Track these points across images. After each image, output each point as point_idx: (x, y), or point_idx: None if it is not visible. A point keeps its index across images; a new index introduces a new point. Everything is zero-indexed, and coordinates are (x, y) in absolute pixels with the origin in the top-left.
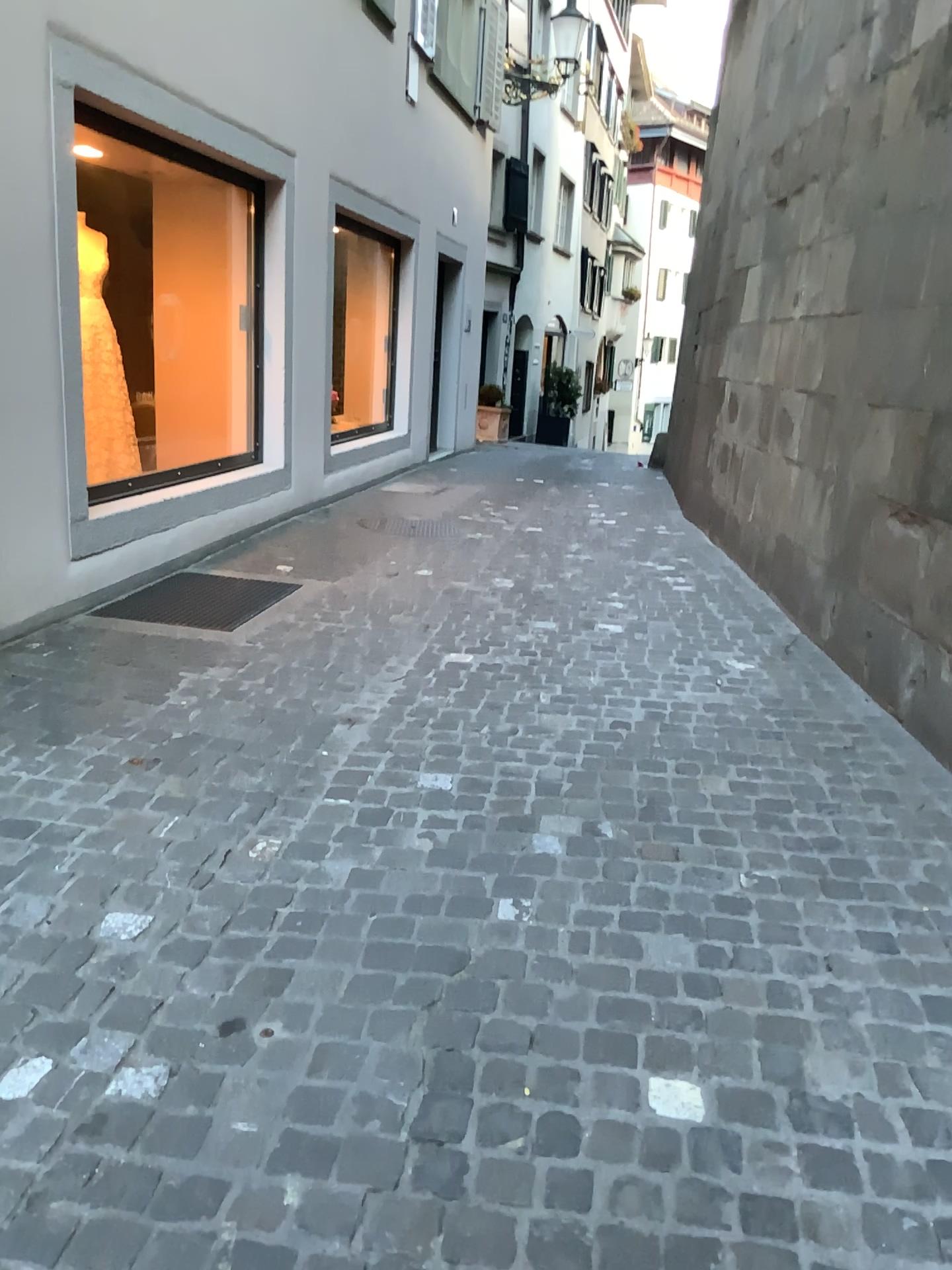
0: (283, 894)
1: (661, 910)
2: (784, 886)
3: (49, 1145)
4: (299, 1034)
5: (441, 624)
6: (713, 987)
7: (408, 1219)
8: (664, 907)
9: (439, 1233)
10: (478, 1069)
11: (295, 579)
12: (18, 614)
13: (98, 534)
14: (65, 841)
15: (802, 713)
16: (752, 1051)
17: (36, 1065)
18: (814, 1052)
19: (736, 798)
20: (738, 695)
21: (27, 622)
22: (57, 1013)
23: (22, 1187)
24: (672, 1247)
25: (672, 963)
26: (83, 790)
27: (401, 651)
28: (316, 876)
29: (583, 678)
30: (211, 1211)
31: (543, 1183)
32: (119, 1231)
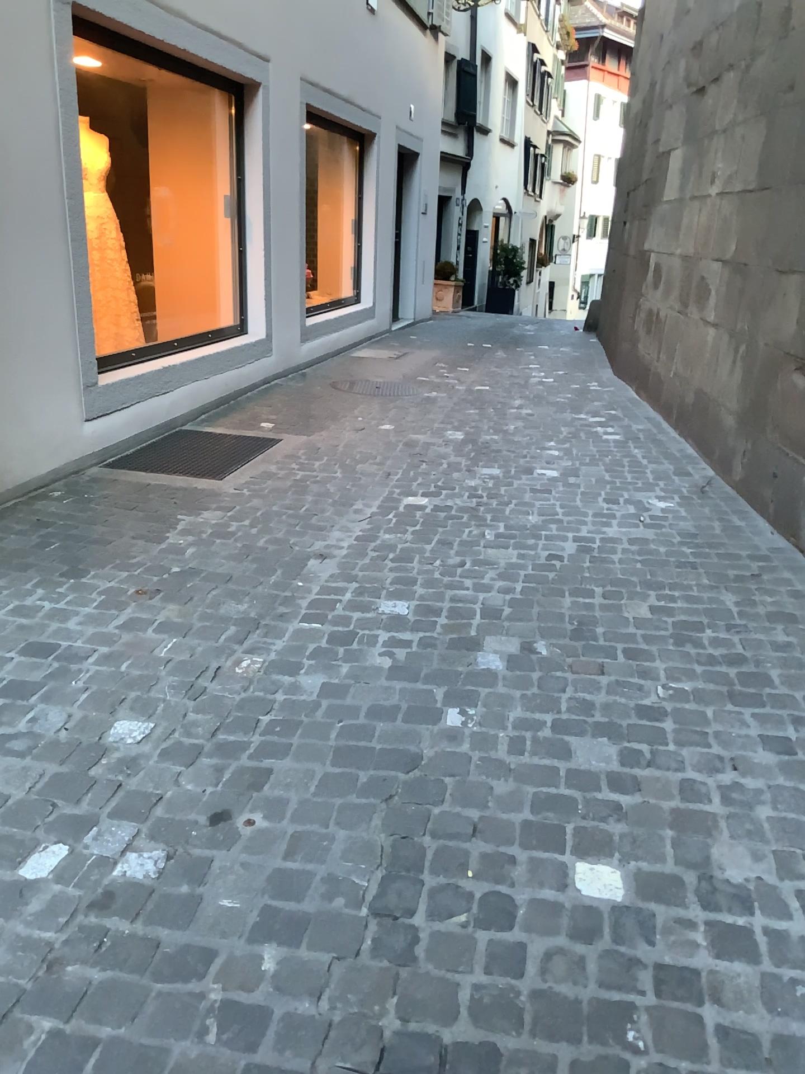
0: (264, 705)
1: (588, 717)
2: (696, 696)
3: (66, 918)
4: (276, 824)
5: (401, 471)
6: (633, 784)
7: (366, 982)
8: (590, 715)
9: (393, 994)
10: (428, 854)
11: (277, 434)
12: (42, 467)
13: (107, 398)
14: (81, 660)
15: (714, 545)
16: (665, 839)
17: (55, 850)
18: (720, 841)
19: (655, 620)
20: (658, 530)
21: (49, 474)
22: (73, 806)
23: (43, 953)
24: (594, 1008)
25: (597, 763)
26: (96, 617)
27: (367, 495)
28: (292, 689)
29: (523, 516)
30: (201, 974)
31: (483, 952)
32: (123, 991)
